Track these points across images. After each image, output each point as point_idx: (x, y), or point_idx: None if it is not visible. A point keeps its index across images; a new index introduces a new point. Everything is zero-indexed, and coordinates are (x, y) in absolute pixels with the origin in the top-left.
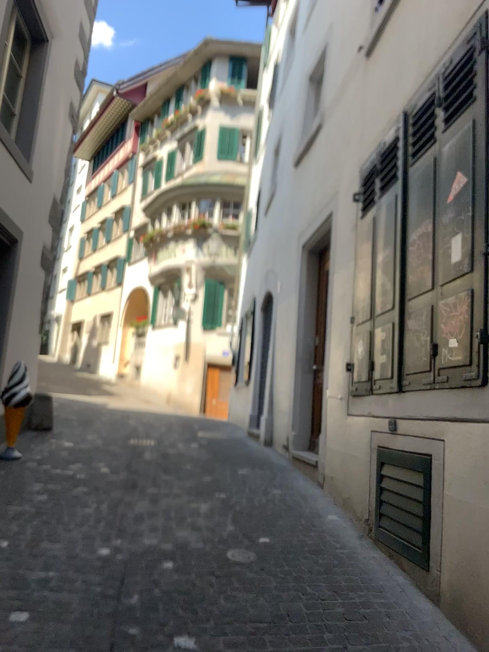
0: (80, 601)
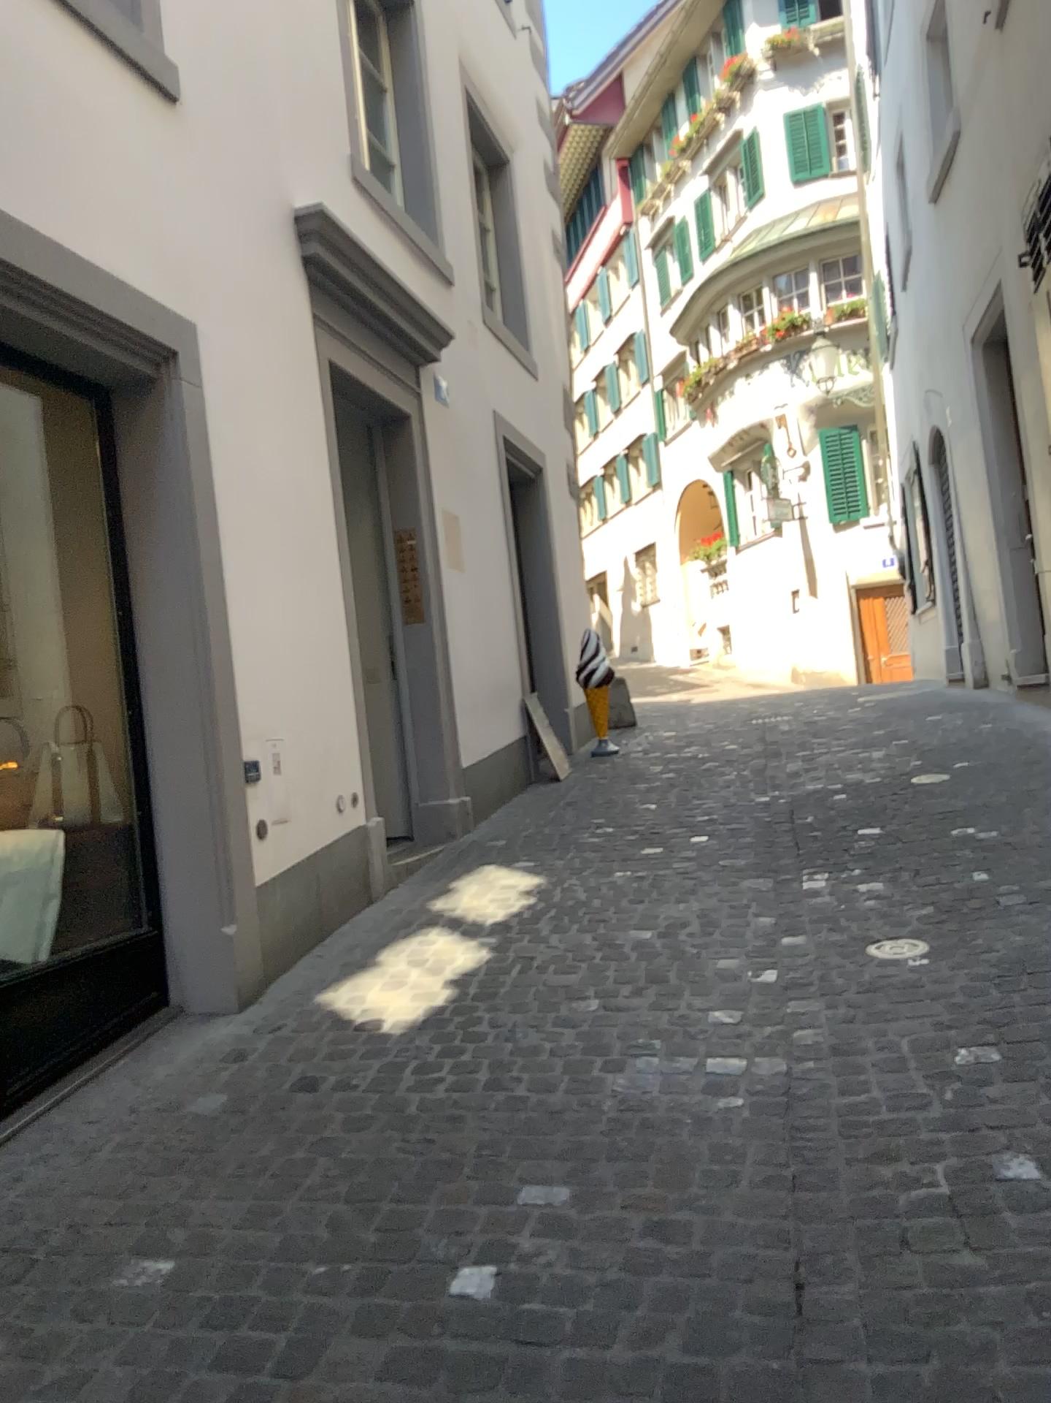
0: (756, 825)
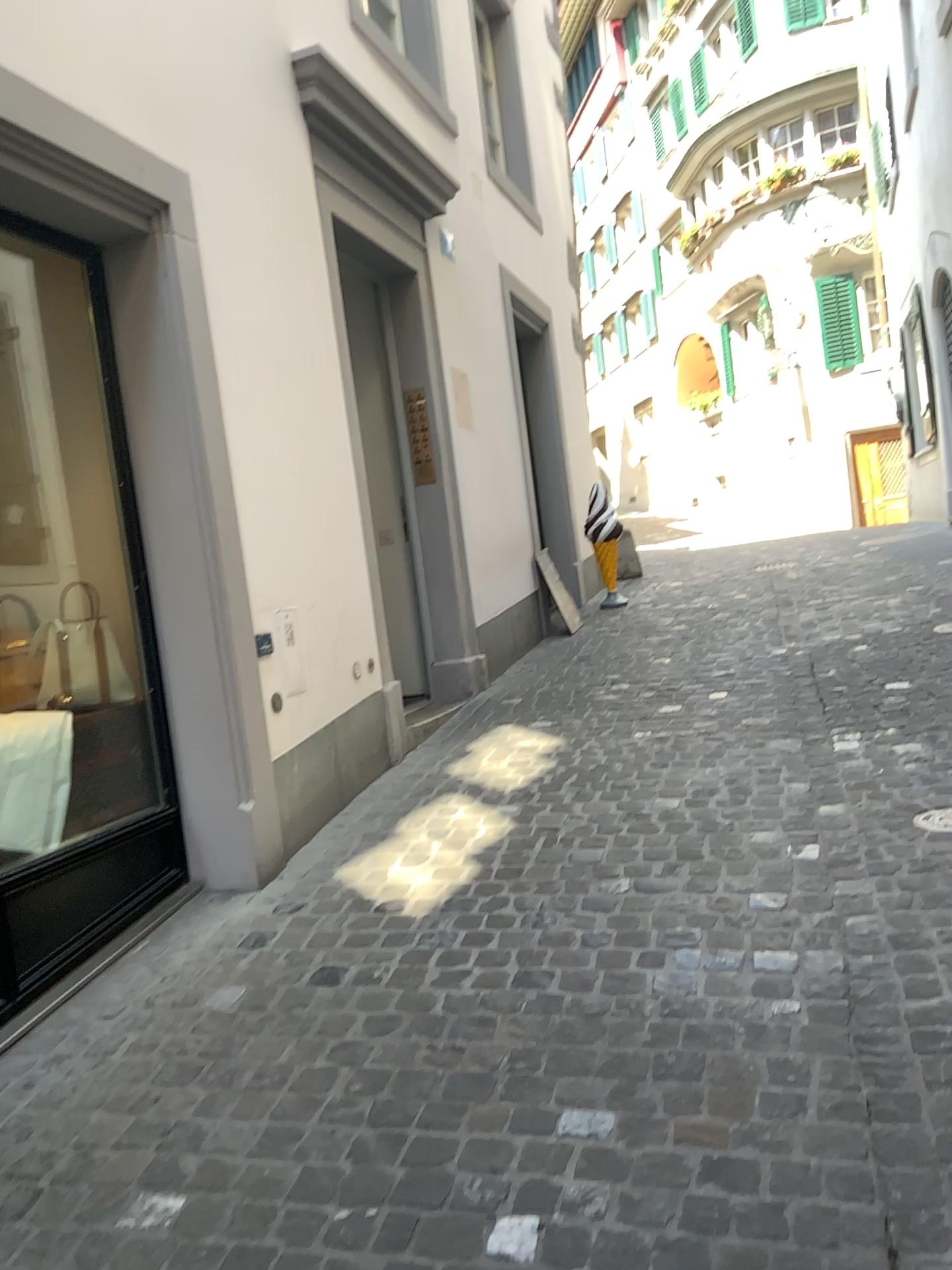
0: (775, 679)
